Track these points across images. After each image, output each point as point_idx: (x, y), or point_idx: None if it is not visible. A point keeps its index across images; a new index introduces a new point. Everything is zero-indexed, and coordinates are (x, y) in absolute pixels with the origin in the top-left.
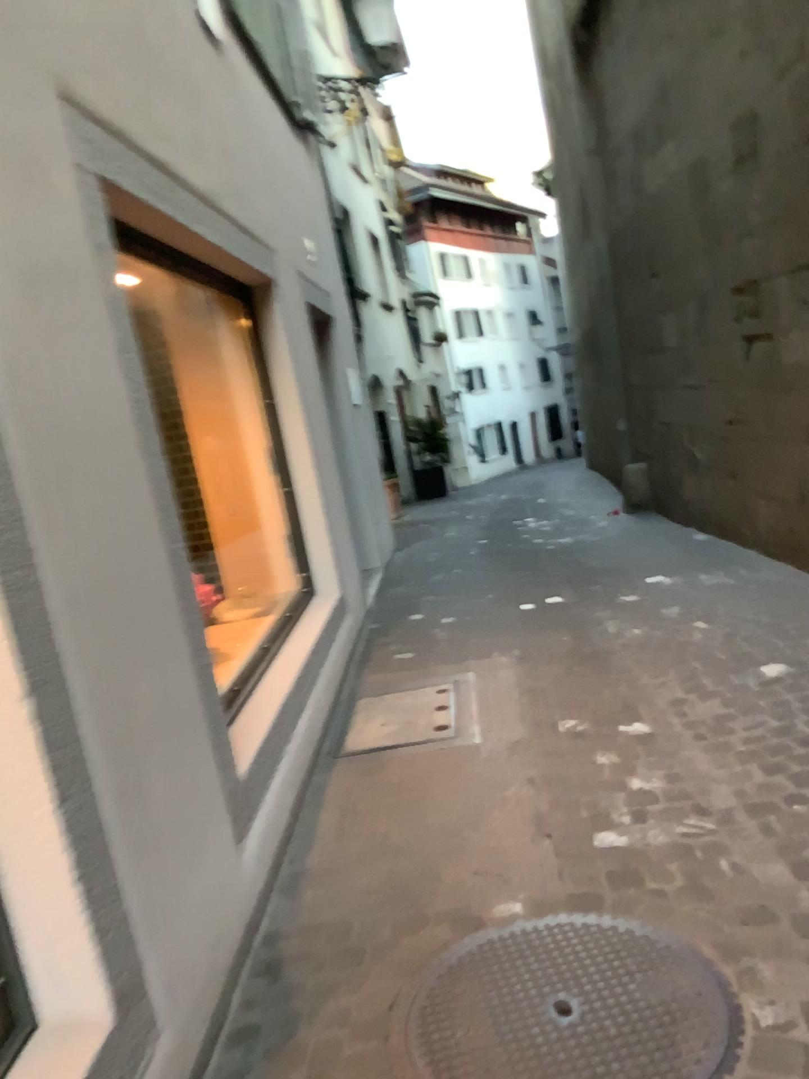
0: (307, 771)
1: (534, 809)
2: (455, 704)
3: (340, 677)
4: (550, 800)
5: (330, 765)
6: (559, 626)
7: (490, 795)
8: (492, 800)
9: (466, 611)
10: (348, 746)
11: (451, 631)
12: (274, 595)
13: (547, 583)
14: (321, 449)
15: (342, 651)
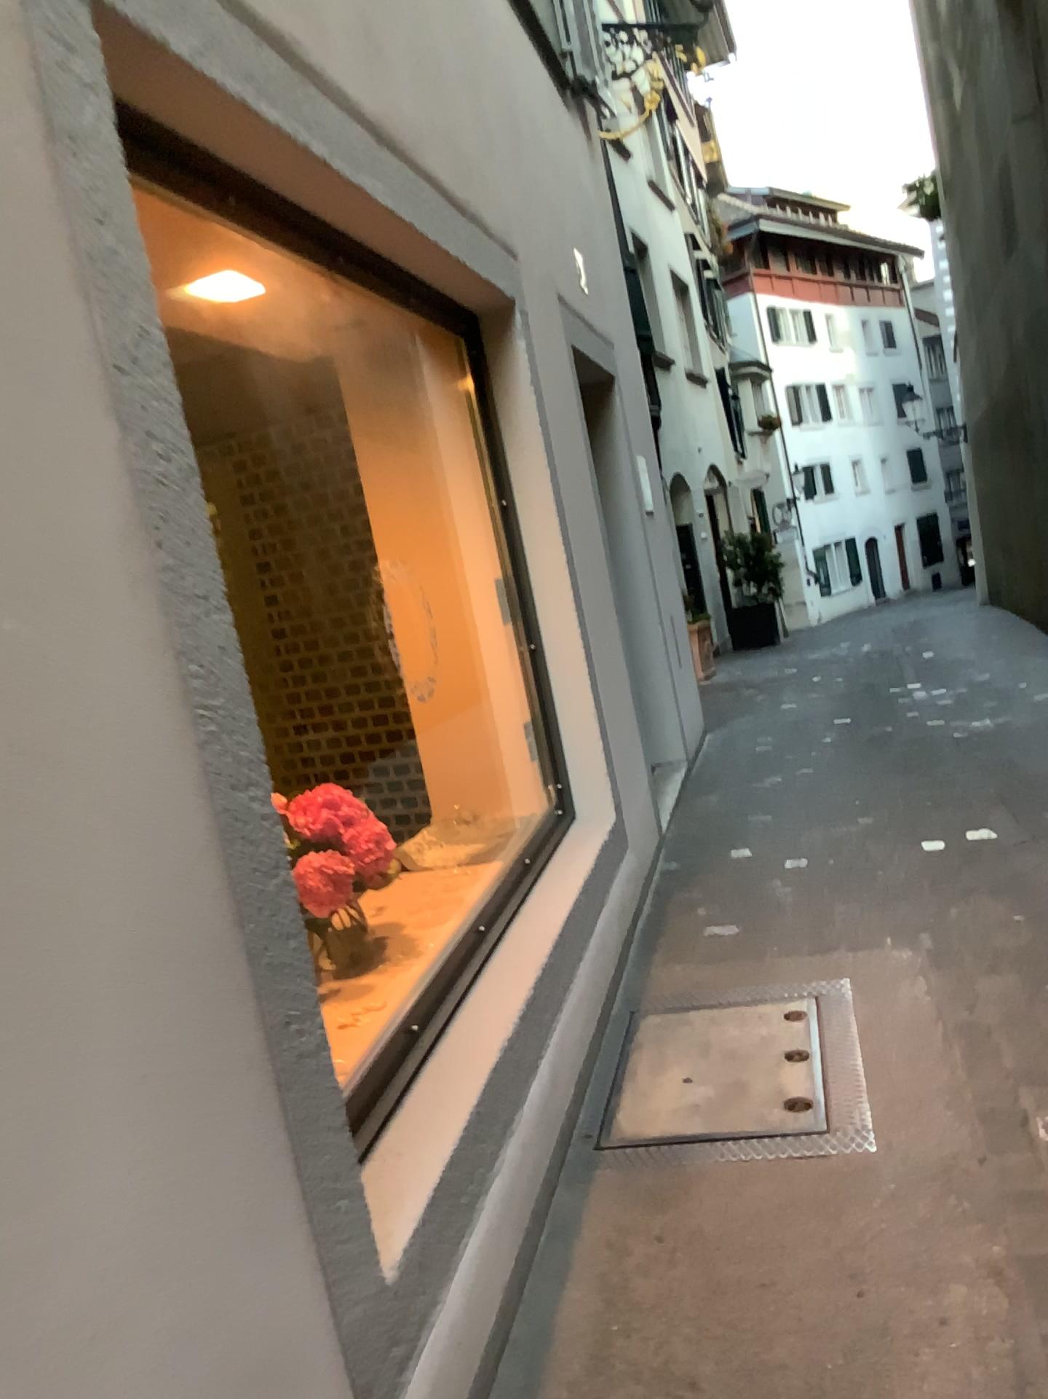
0: (543, 1188)
1: (1015, 1362)
2: (820, 1047)
3: (613, 972)
4: (1045, 1334)
5: (588, 1168)
6: (996, 889)
7: (909, 1297)
8: (913, 1312)
9: (828, 849)
10: (623, 1124)
11: (804, 885)
12: (510, 821)
13: (963, 801)
14: (591, 580)
15: (619, 920)
